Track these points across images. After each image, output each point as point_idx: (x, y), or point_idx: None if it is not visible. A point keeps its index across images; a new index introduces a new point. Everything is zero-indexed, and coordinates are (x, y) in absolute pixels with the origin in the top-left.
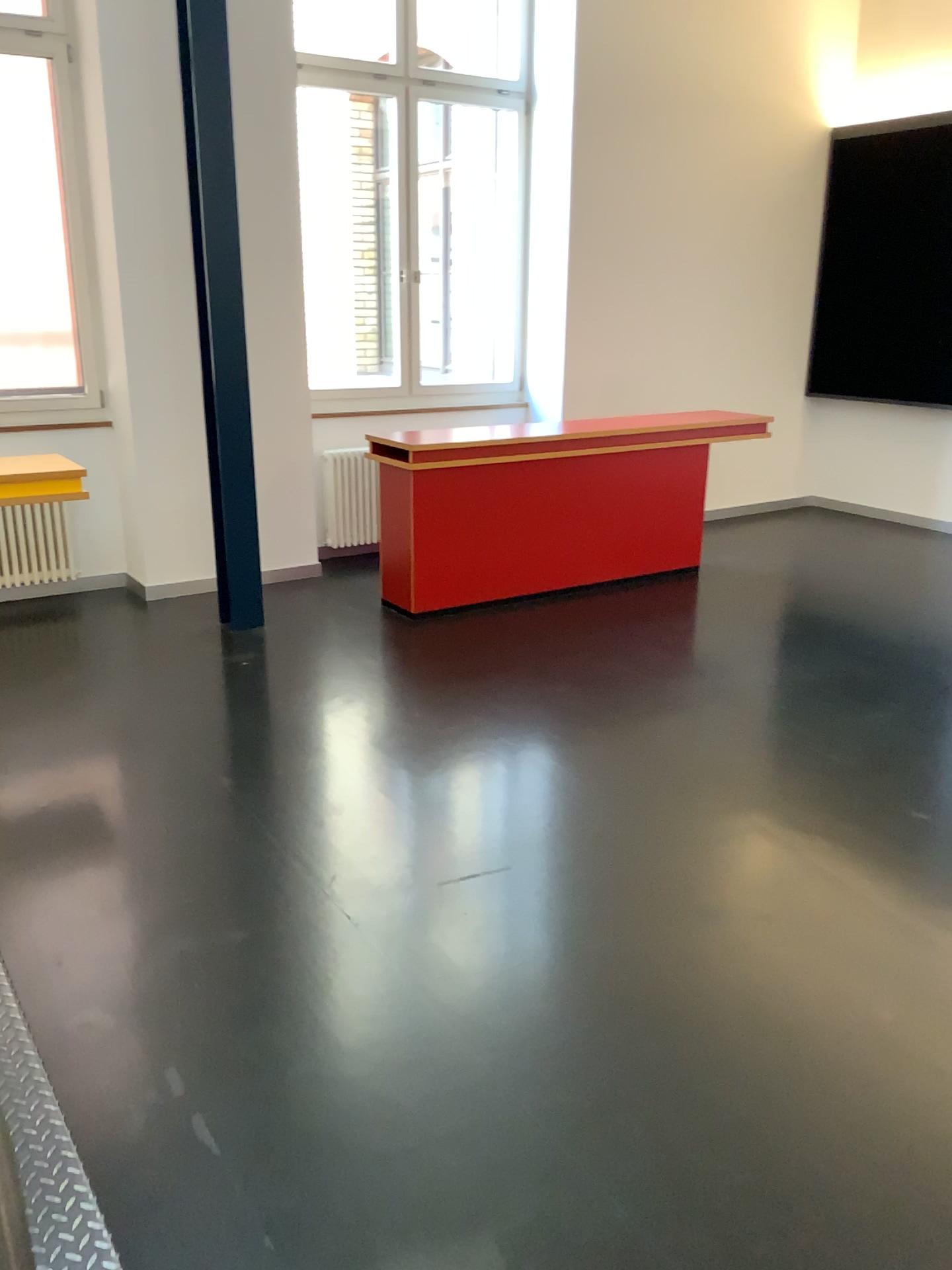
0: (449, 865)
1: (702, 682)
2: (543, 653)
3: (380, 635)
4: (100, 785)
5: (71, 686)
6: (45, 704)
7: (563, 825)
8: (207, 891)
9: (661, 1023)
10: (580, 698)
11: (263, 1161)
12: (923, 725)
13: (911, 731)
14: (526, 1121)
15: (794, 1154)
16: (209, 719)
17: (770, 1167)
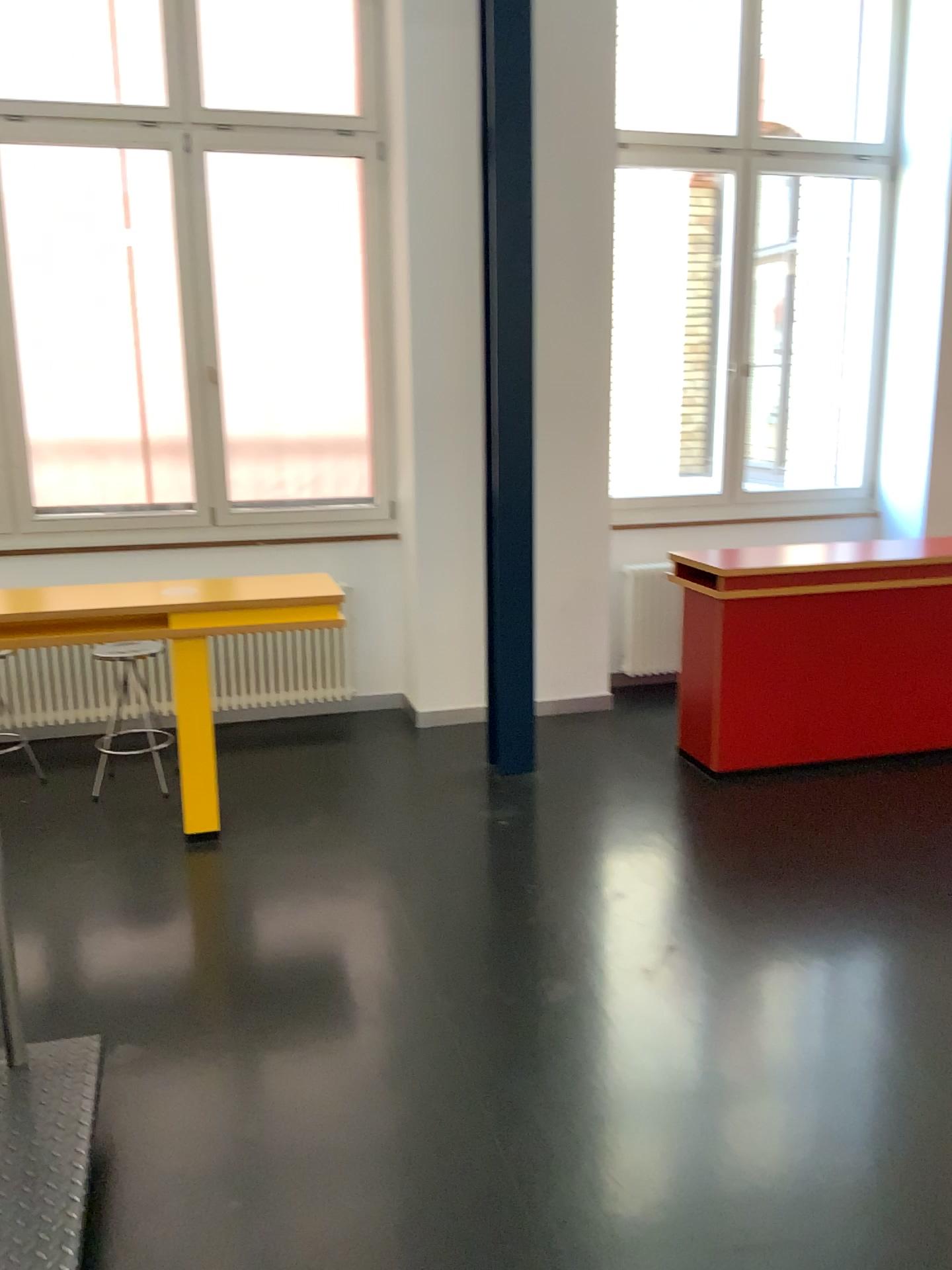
0: (723, 1212)
1: None
2: (886, 846)
3: (673, 799)
4: (300, 984)
5: (309, 835)
6: (276, 855)
7: (906, 1163)
8: (380, 1194)
9: None
10: (937, 926)
11: None
12: None
13: None
14: None
15: None
16: (447, 902)
17: None
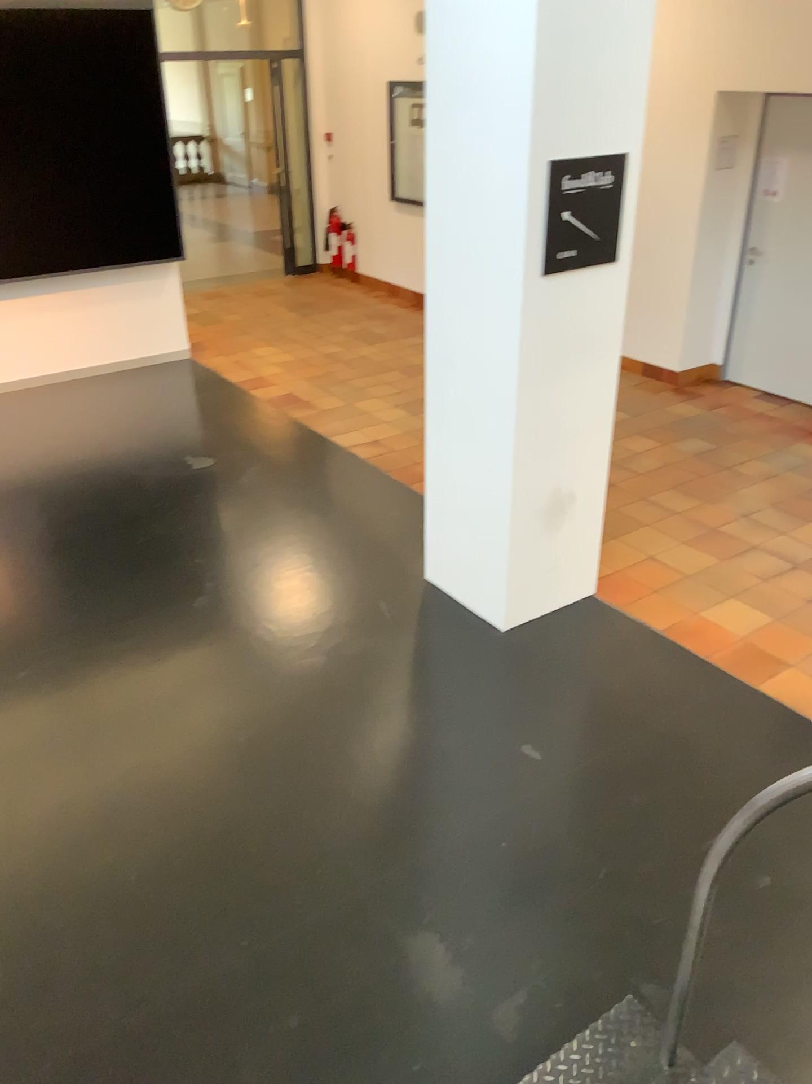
0: None
1: None
2: None
3: None
4: None
5: None
6: None
7: None
8: None
9: (231, 848)
10: None
11: None
12: None
13: None
14: (316, 925)
15: (345, 802)
16: None
17: (355, 813)
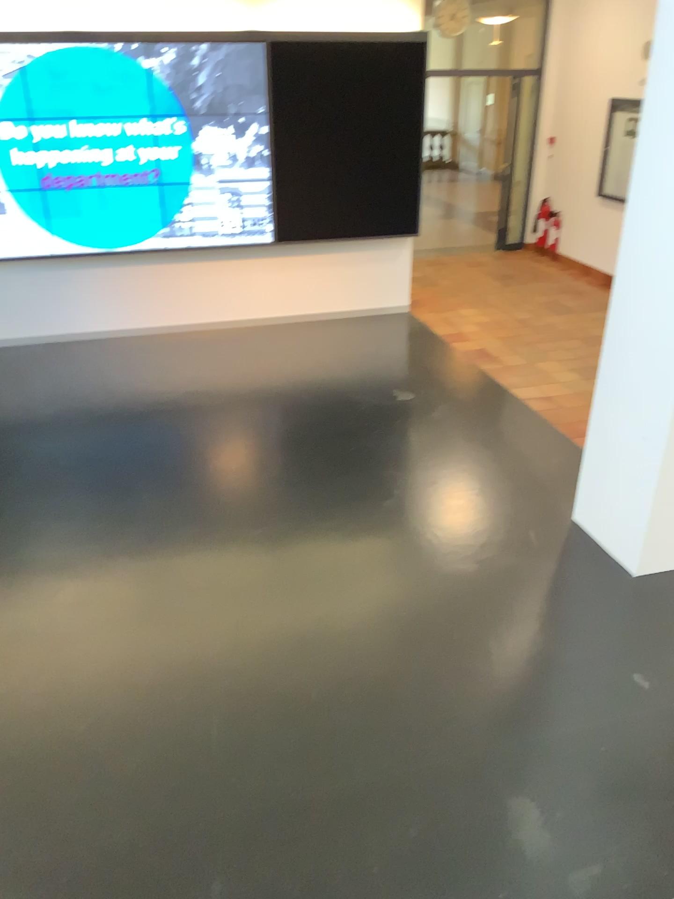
0: (187, 742)
1: (35, 540)
2: None
3: None
4: None
5: None
6: None
7: (174, 670)
8: None
9: (383, 692)
10: None
11: (444, 896)
12: (170, 488)
13: (171, 494)
14: (437, 767)
15: (474, 681)
16: None
17: (481, 691)
